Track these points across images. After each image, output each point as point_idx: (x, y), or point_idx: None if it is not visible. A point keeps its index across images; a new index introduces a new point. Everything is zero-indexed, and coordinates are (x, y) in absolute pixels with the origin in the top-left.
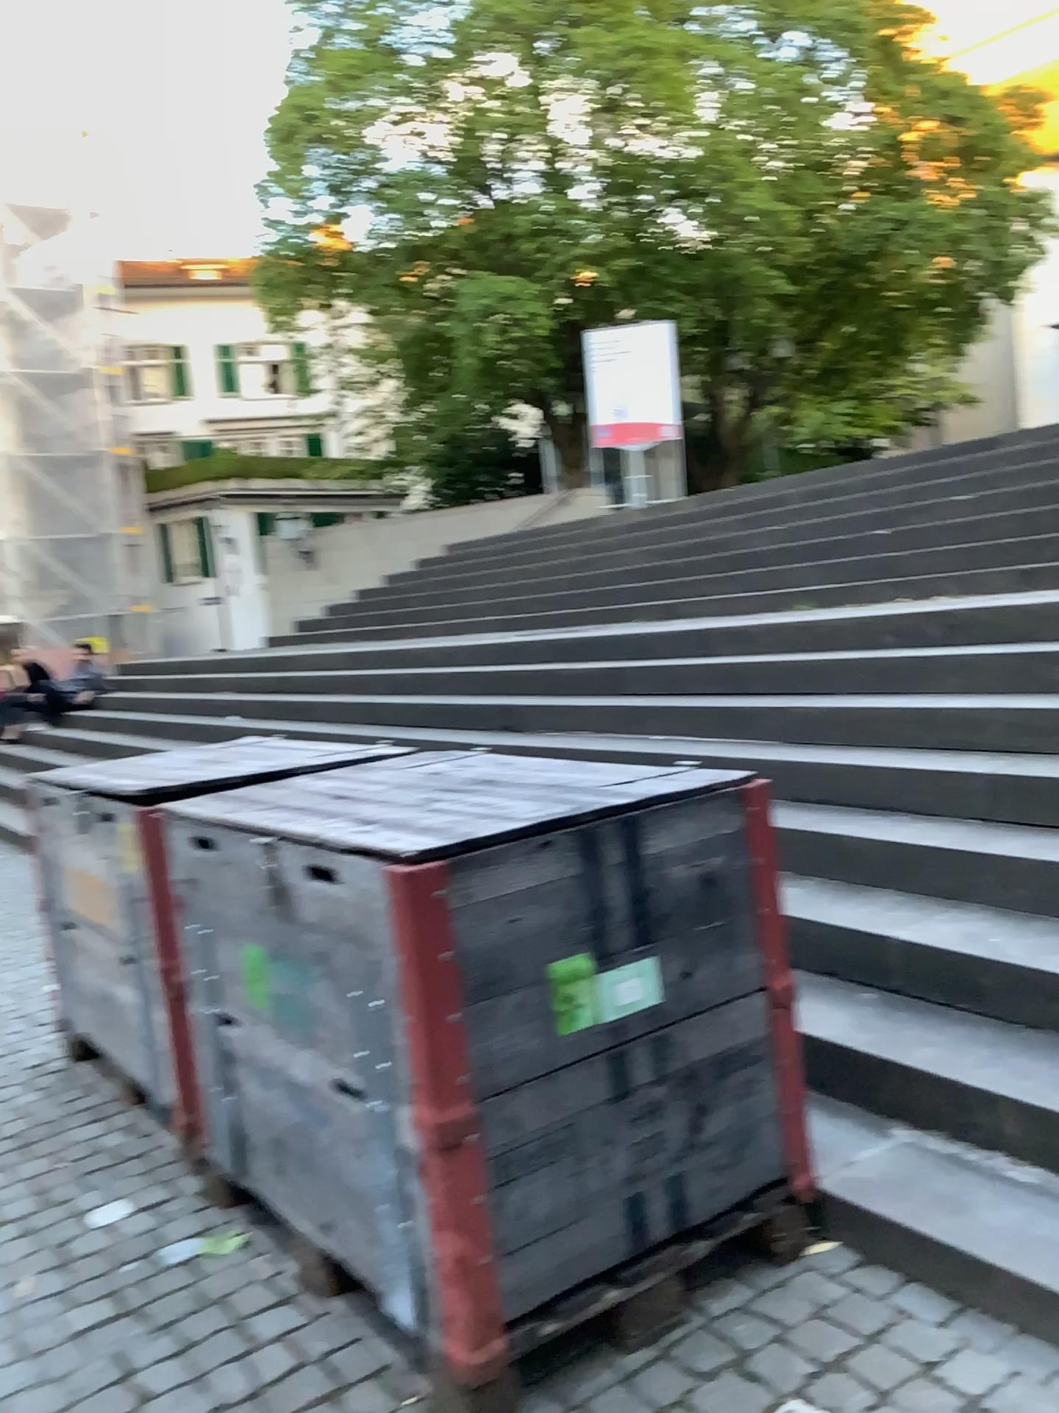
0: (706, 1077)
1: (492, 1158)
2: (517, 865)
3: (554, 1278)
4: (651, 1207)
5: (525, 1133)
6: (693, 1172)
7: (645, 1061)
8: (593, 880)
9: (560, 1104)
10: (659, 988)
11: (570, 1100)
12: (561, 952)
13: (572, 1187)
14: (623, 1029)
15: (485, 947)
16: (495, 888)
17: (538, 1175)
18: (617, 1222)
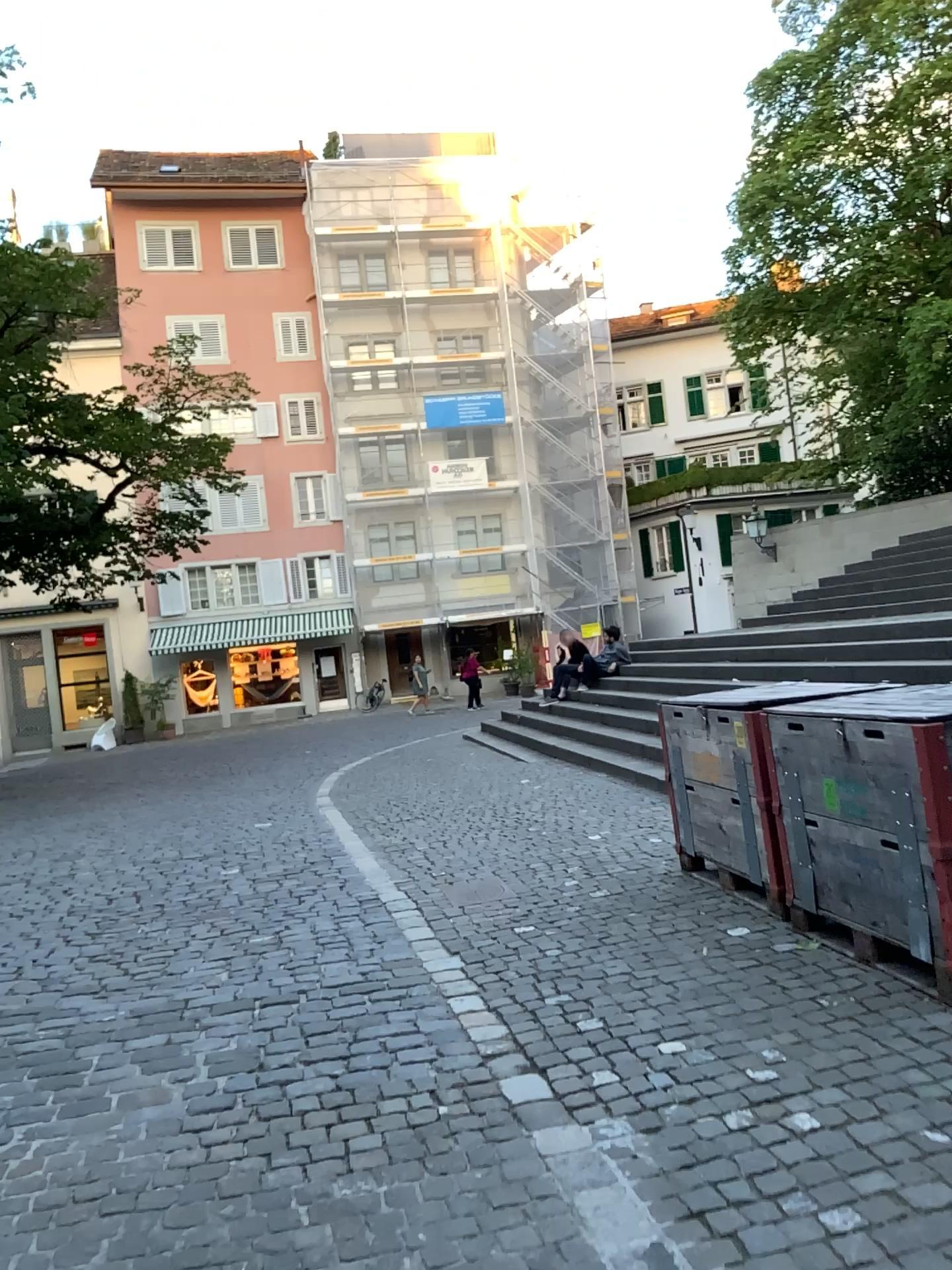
0: None
1: None
2: None
3: None
4: None
5: None
6: None
7: None
8: None
9: None
10: None
11: None
12: None
13: None
14: None
15: None
16: None
17: None
18: None
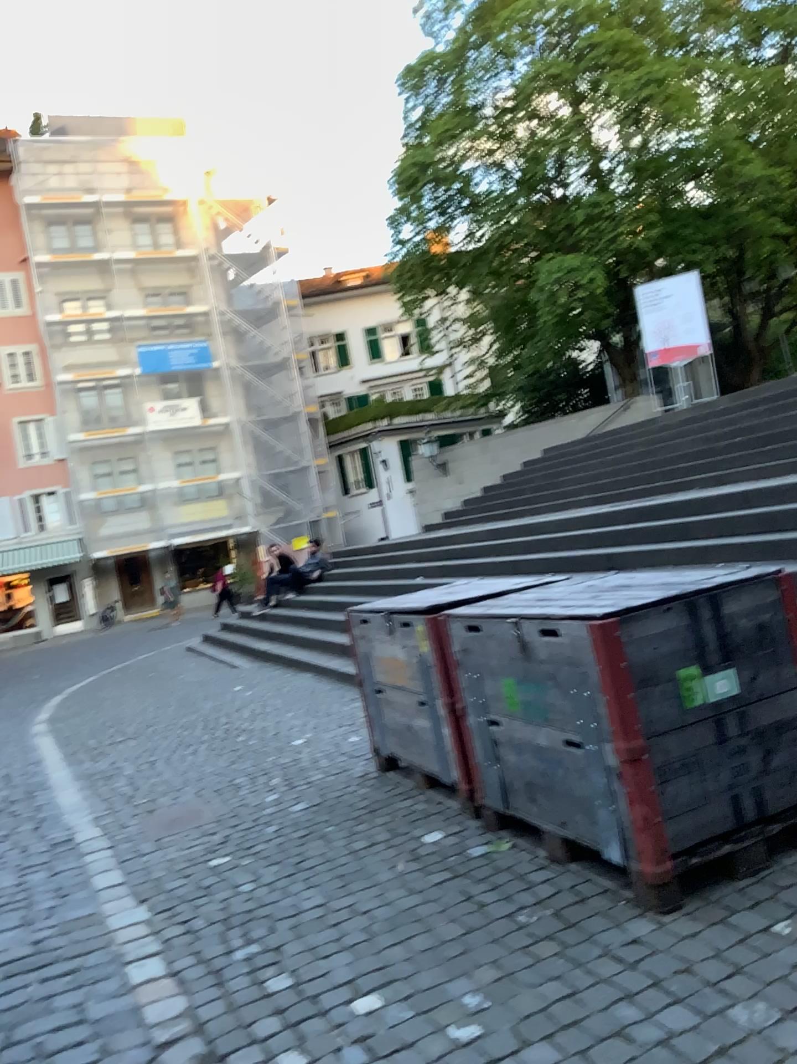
0: (769, 735)
1: (655, 769)
2: (654, 619)
3: (694, 836)
4: (743, 804)
5: (671, 757)
6: (766, 786)
7: (733, 724)
8: (694, 627)
9: (688, 743)
10: (736, 684)
11: (693, 742)
12: (681, 665)
13: (699, 788)
14: (719, 706)
15: (642, 661)
16: (644, 631)
17: (680, 780)
18: (725, 810)
